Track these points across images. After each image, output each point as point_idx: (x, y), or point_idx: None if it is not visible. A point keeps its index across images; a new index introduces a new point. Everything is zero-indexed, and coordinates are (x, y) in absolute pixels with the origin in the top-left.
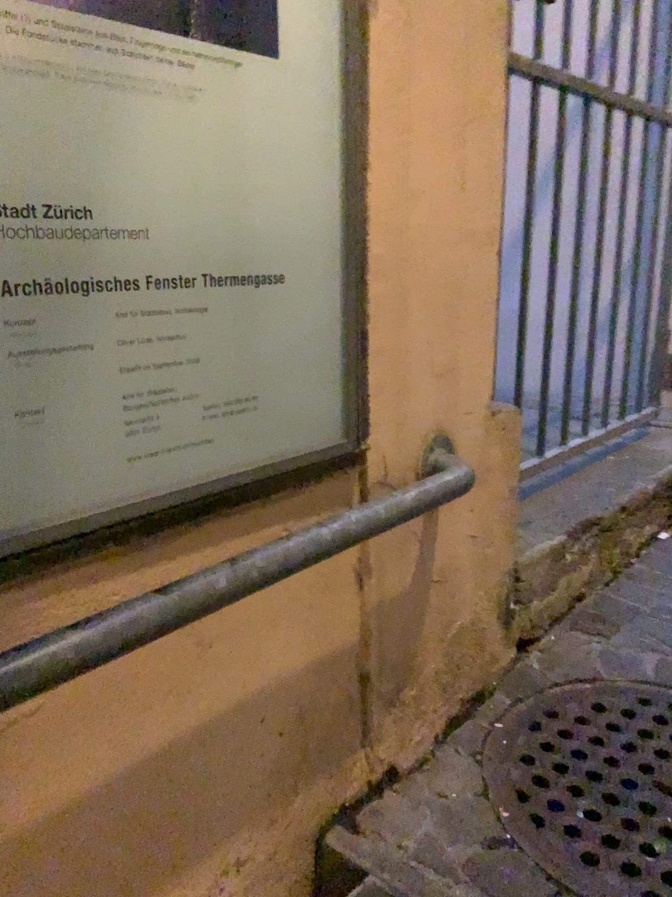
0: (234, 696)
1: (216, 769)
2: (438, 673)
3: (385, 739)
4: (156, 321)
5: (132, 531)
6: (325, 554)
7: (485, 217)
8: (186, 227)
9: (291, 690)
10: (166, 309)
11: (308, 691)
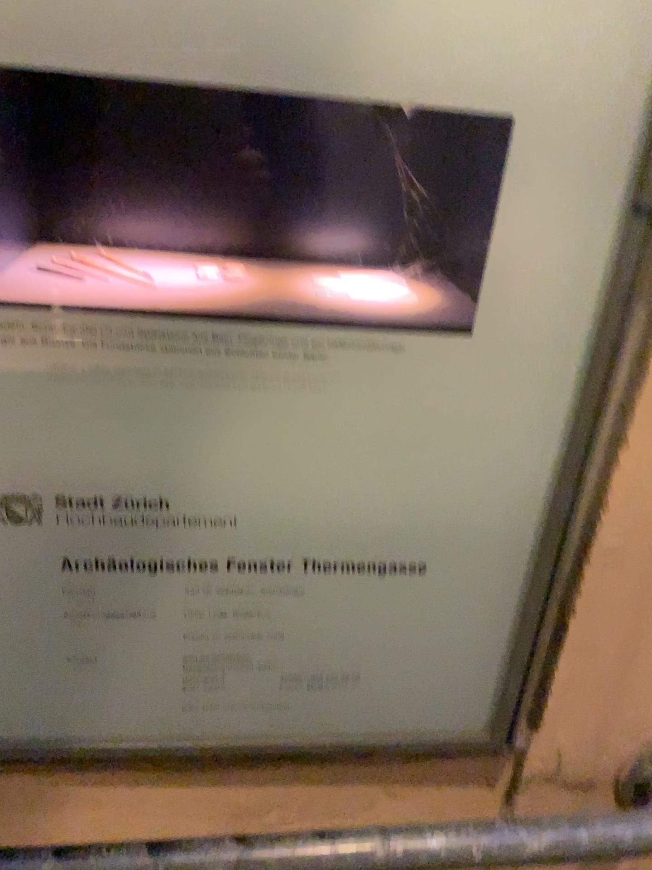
0: None
1: None
2: None
3: None
4: (238, 596)
5: (186, 758)
6: None
7: None
8: (290, 516)
9: None
10: (253, 587)
11: None
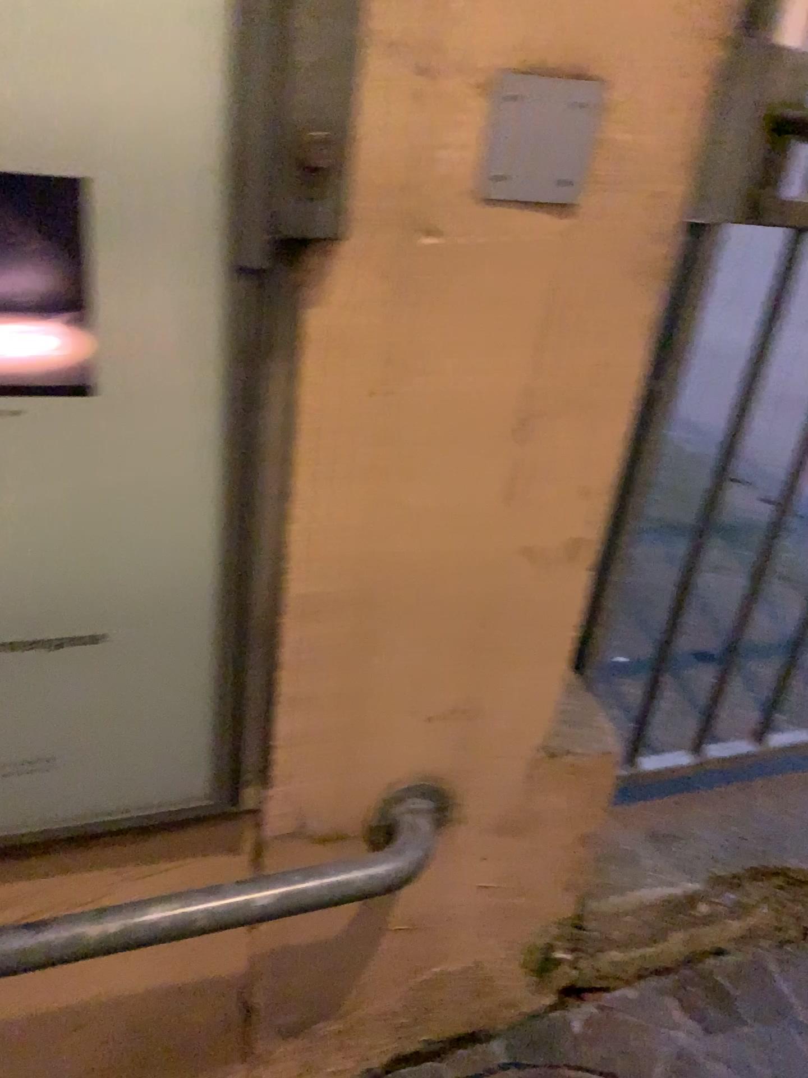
0: (31, 1007)
1: (3, 1061)
2: (386, 1013)
3: (277, 1062)
4: None
5: None
6: (94, 953)
7: (557, 535)
8: None
9: (123, 1008)
10: None
11: (152, 1010)
